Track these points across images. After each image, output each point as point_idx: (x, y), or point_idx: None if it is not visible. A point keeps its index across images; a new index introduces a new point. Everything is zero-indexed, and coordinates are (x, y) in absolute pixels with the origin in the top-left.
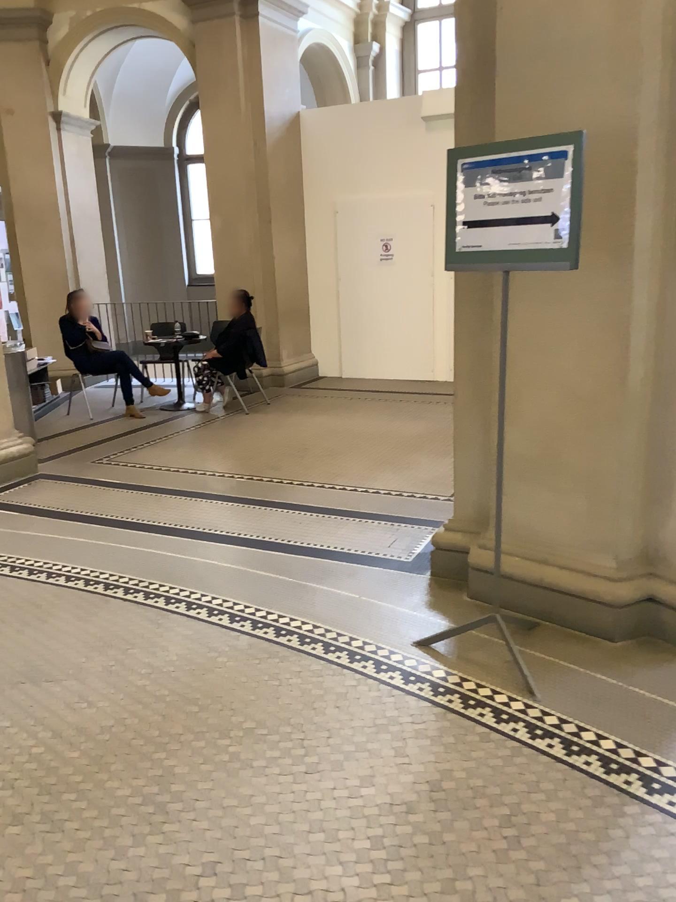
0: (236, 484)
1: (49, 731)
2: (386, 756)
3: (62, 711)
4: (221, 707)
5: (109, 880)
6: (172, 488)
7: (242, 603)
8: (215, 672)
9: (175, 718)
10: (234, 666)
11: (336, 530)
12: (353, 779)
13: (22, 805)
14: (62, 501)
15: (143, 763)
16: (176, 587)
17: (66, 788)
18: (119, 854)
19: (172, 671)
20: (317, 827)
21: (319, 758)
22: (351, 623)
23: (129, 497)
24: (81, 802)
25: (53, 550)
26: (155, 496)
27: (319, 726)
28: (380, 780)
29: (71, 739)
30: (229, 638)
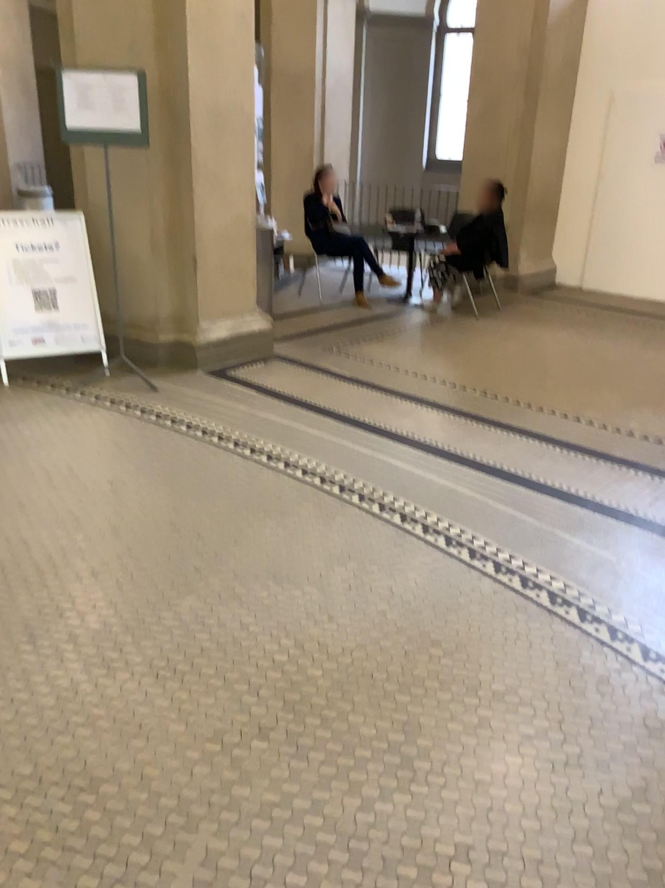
0: (468, 396)
1: (290, 639)
2: (658, 767)
3: (302, 619)
4: (464, 656)
5: (355, 829)
6: (402, 389)
7: (482, 537)
8: (457, 613)
9: (416, 656)
10: (477, 611)
11: (582, 470)
12: (621, 787)
13: (267, 715)
14: (295, 385)
15: (385, 701)
16: (411, 503)
17: (308, 709)
18: (364, 802)
19: (412, 601)
20: (581, 835)
21: (578, 748)
22: (606, 589)
23: (359, 392)
24: (323, 729)
25: (287, 438)
26: (385, 395)
27: (576, 709)
28: (653, 797)
29: (312, 653)
30: (470, 577)
